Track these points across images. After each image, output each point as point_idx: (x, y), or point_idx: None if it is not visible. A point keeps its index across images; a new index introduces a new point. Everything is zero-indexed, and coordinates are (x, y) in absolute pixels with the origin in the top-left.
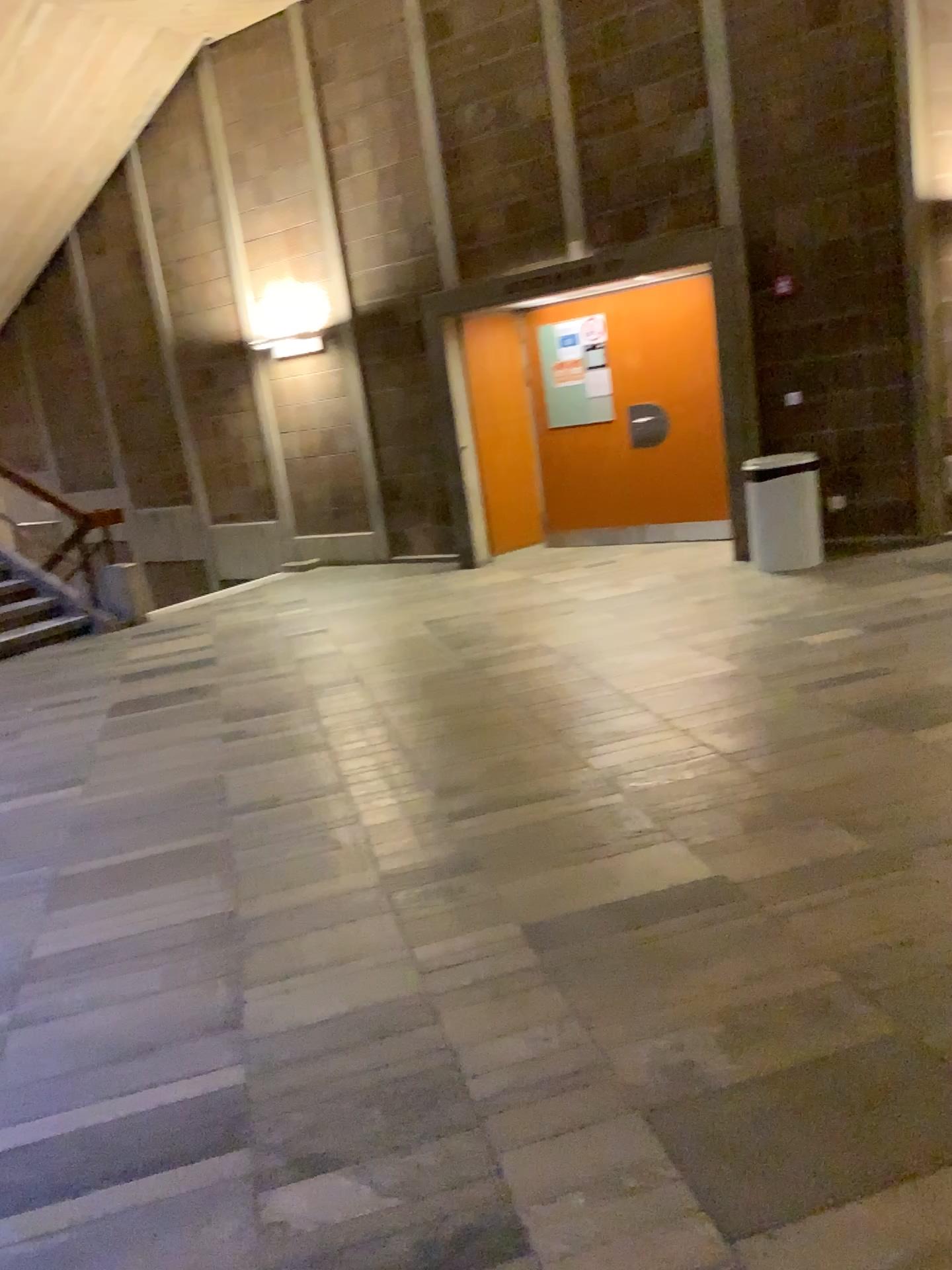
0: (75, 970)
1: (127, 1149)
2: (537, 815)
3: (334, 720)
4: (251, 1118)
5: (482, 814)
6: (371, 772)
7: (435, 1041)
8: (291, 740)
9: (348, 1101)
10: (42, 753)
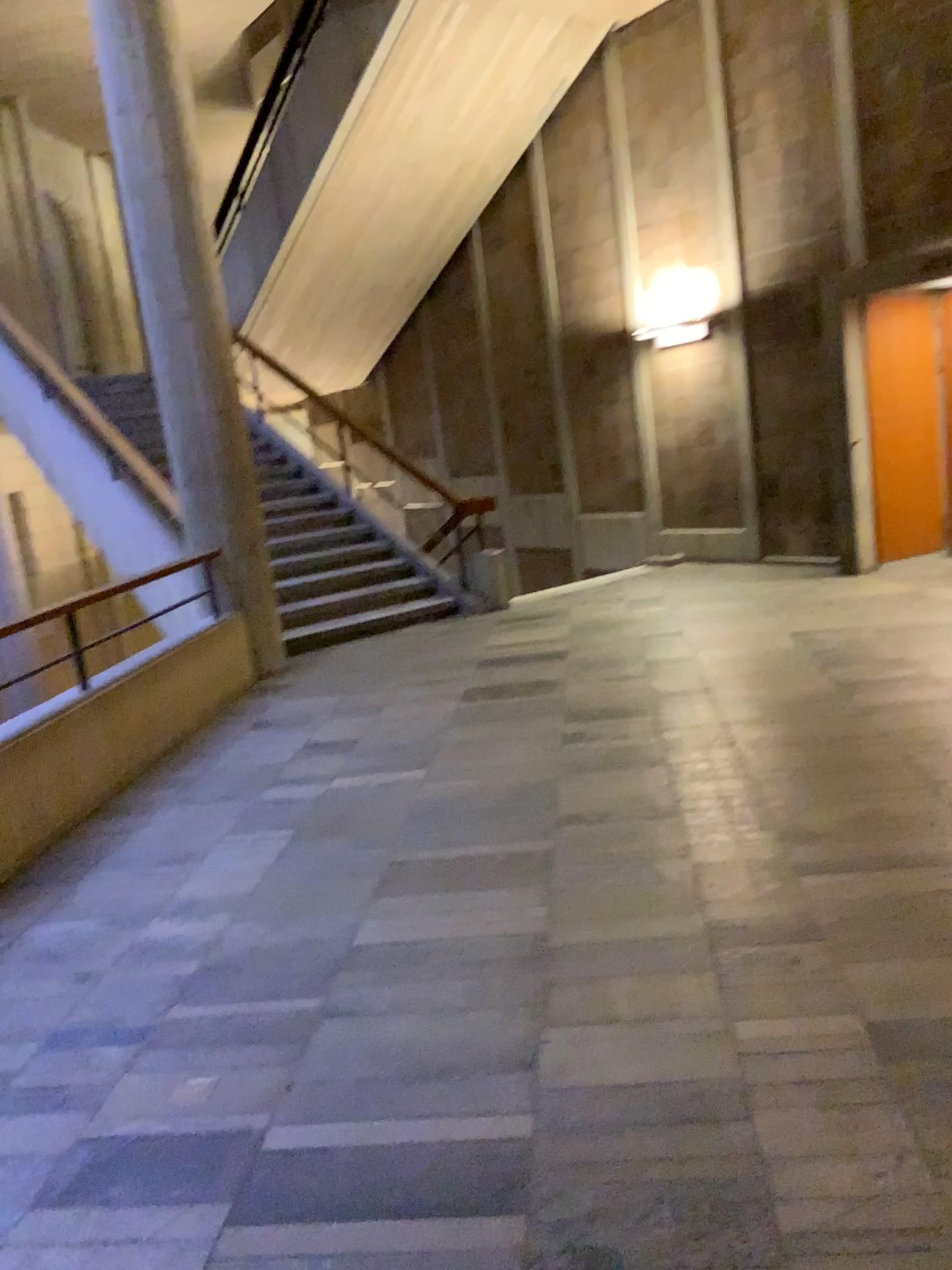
0: (388, 968)
1: (404, 1184)
2: (900, 882)
3: (679, 735)
4: (531, 1185)
5: (833, 870)
6: (712, 800)
7: (746, 1144)
8: (632, 751)
9: (637, 1195)
10: (396, 733)
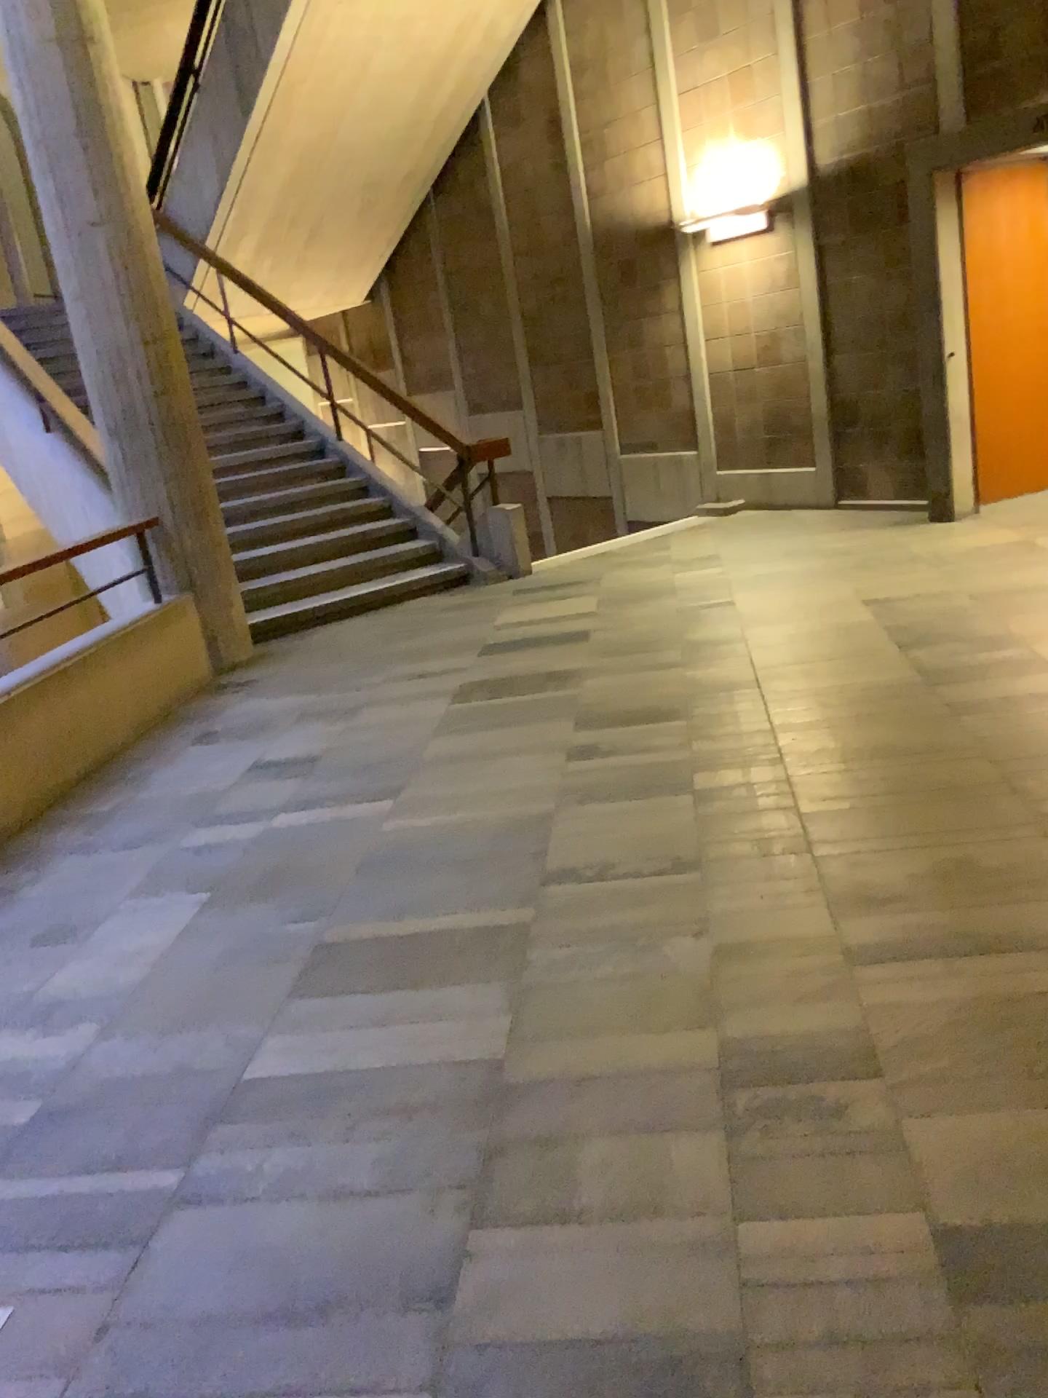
0: (277, 1122)
1: None
2: (992, 984)
3: (712, 750)
4: None
5: (899, 964)
6: (745, 847)
7: None
8: (649, 774)
9: None
10: (363, 747)
